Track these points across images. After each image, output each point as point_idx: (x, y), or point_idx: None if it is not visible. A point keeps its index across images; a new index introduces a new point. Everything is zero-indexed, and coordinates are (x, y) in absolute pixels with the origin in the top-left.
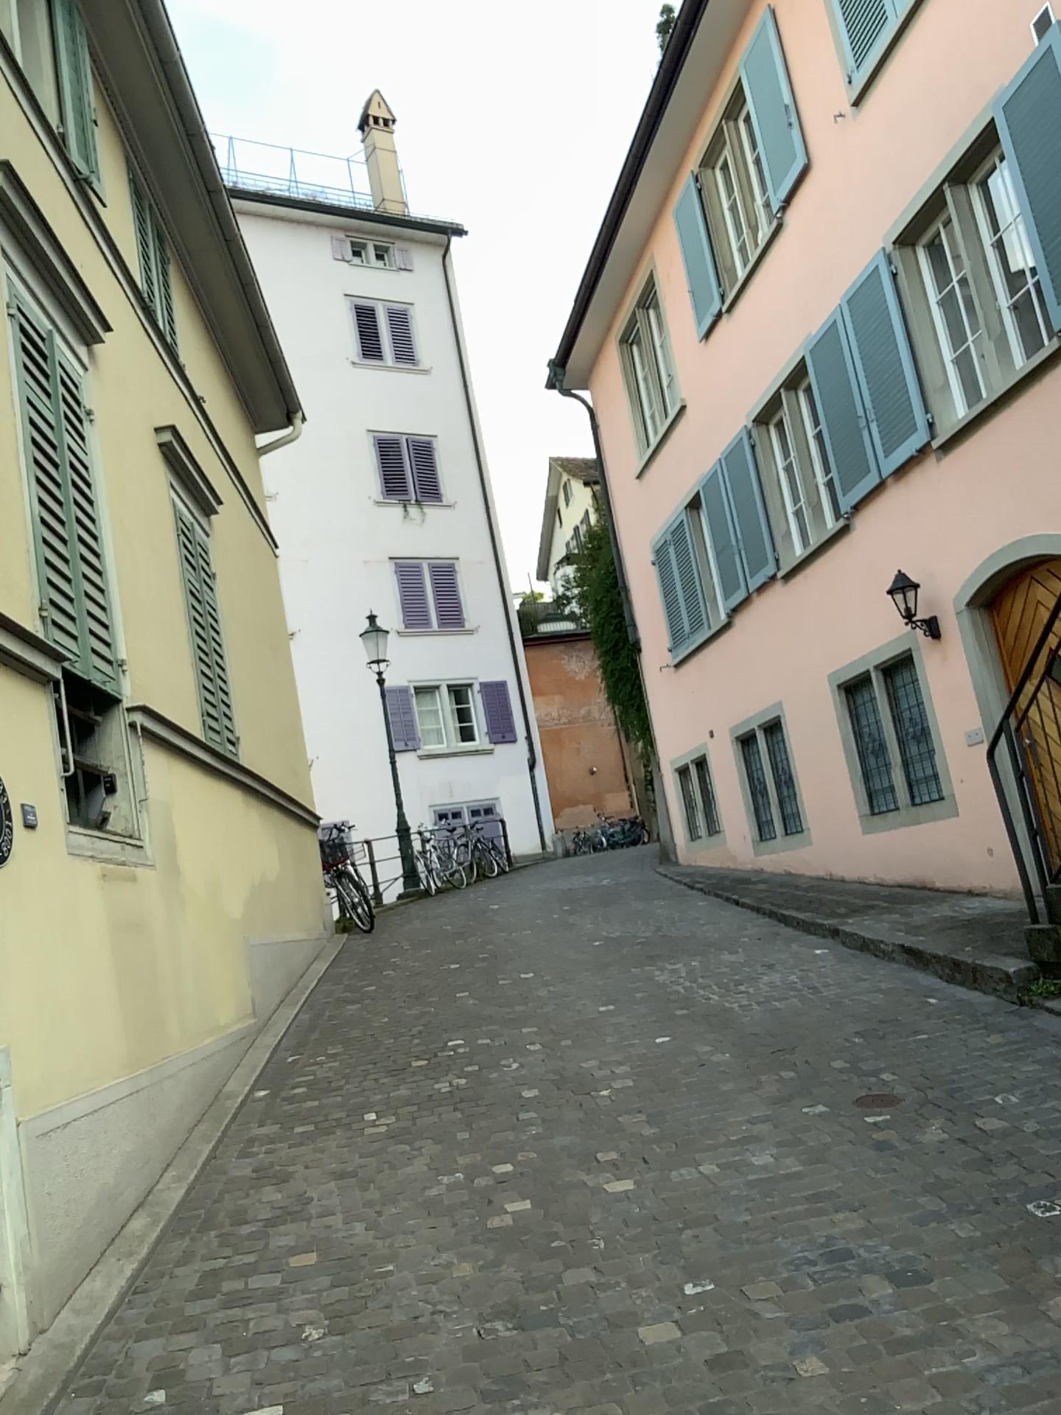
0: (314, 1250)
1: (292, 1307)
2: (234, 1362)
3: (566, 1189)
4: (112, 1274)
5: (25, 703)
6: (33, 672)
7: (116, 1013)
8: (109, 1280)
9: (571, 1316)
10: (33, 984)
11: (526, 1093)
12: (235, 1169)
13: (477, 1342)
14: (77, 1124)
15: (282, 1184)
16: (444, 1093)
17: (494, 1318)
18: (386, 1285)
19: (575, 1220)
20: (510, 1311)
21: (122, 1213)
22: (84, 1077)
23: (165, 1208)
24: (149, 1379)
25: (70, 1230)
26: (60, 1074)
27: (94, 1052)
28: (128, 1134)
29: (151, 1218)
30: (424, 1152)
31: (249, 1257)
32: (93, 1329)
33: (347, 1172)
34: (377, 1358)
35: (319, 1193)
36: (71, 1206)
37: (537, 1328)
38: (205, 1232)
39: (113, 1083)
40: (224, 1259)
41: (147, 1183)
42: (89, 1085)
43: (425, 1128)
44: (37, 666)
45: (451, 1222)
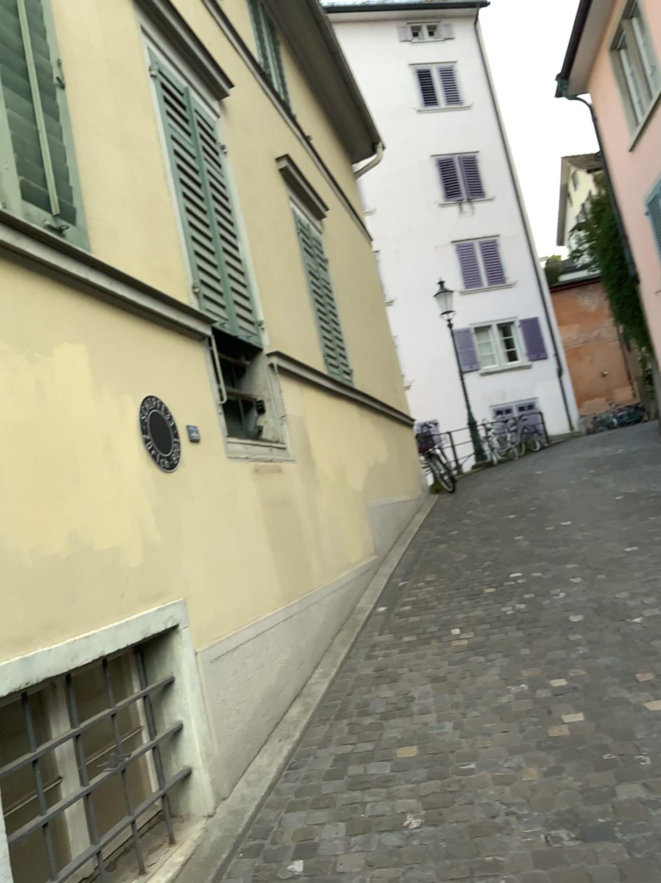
0: (414, 745)
1: (397, 795)
2: (353, 841)
3: (612, 707)
4: (275, 751)
5: (182, 354)
6: (187, 331)
7: (270, 565)
8: (273, 756)
9: (627, 834)
10: (200, 553)
11: (572, 619)
12: (361, 669)
13: (545, 849)
14: (243, 647)
15: (392, 686)
16: (508, 616)
17: (559, 827)
18: (468, 783)
19: (623, 737)
20: (573, 823)
21: (283, 703)
22: (246, 614)
23: (314, 698)
24: (293, 848)
25: (242, 723)
26: (227, 614)
27: (252, 596)
28: (285, 648)
29: (304, 705)
30: (495, 666)
31: (367, 746)
32: (259, 797)
33: (438, 679)
34: (462, 854)
35: (418, 694)
36: (241, 706)
37: (598, 843)
38: (338, 722)
39: (270, 615)
40: (351, 745)
41: (301, 680)
42: (251, 619)
43: (494, 644)
44: (189, 327)
45: (519, 730)
